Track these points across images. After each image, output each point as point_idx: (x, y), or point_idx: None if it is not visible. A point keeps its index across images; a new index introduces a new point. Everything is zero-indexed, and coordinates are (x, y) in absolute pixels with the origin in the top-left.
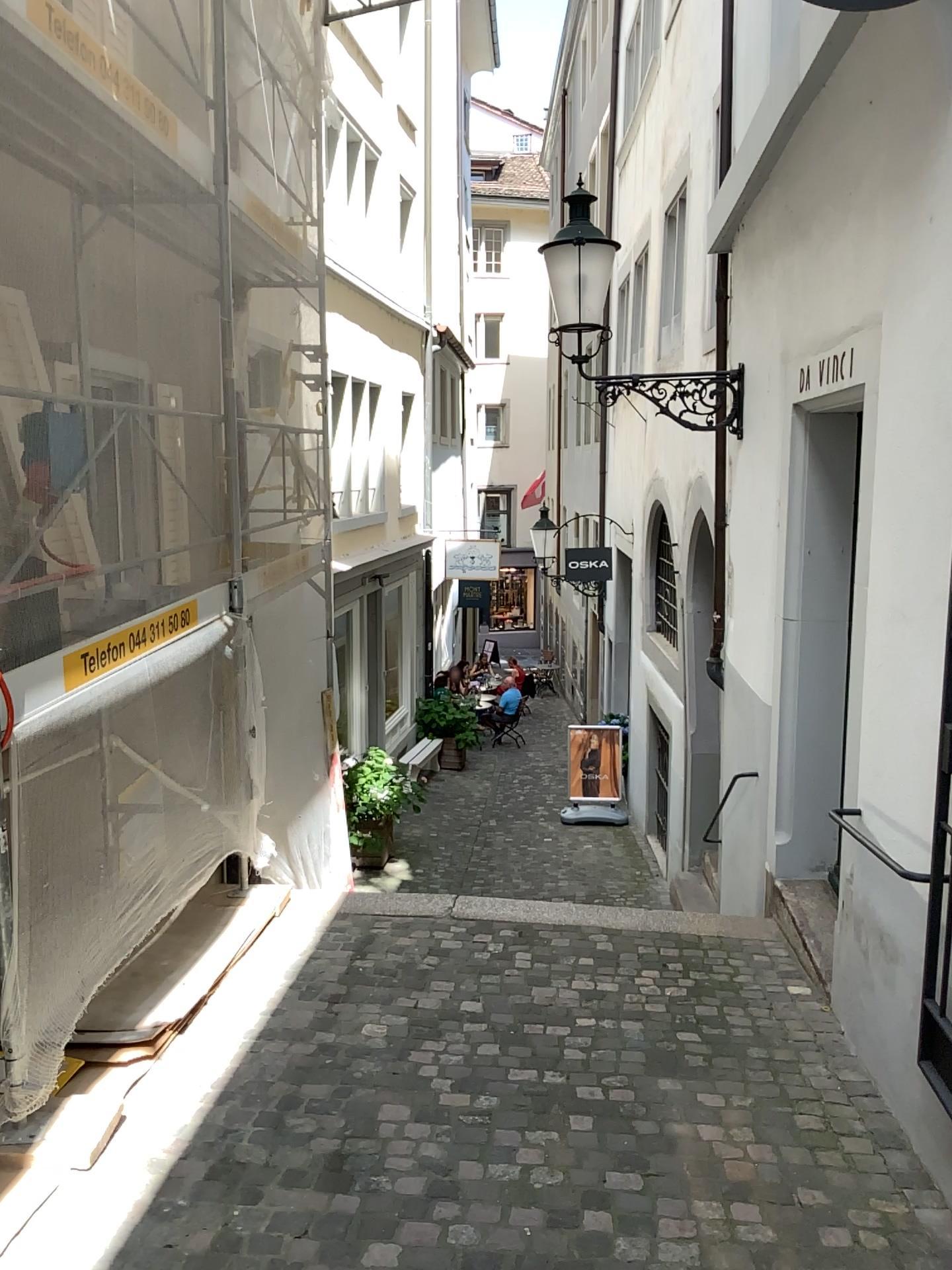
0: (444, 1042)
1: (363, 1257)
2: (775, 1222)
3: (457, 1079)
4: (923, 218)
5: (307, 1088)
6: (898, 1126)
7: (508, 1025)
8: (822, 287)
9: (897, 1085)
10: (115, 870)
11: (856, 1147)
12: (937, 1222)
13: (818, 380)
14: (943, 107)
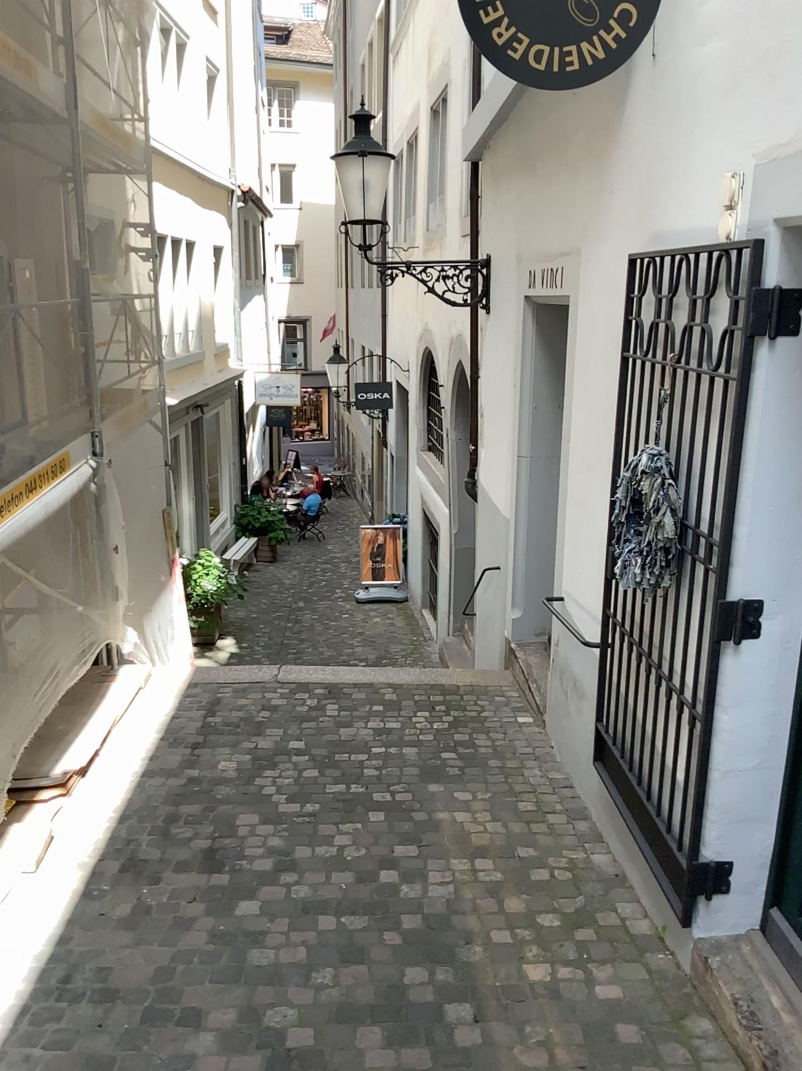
0: (279, 771)
1: (236, 908)
2: (502, 867)
3: (290, 795)
4: (606, 191)
5: (183, 808)
6: (583, 805)
7: (323, 757)
8: (543, 216)
9: (583, 778)
10: (30, 663)
11: (556, 820)
12: (602, 859)
13: (540, 284)
14: (617, 118)
